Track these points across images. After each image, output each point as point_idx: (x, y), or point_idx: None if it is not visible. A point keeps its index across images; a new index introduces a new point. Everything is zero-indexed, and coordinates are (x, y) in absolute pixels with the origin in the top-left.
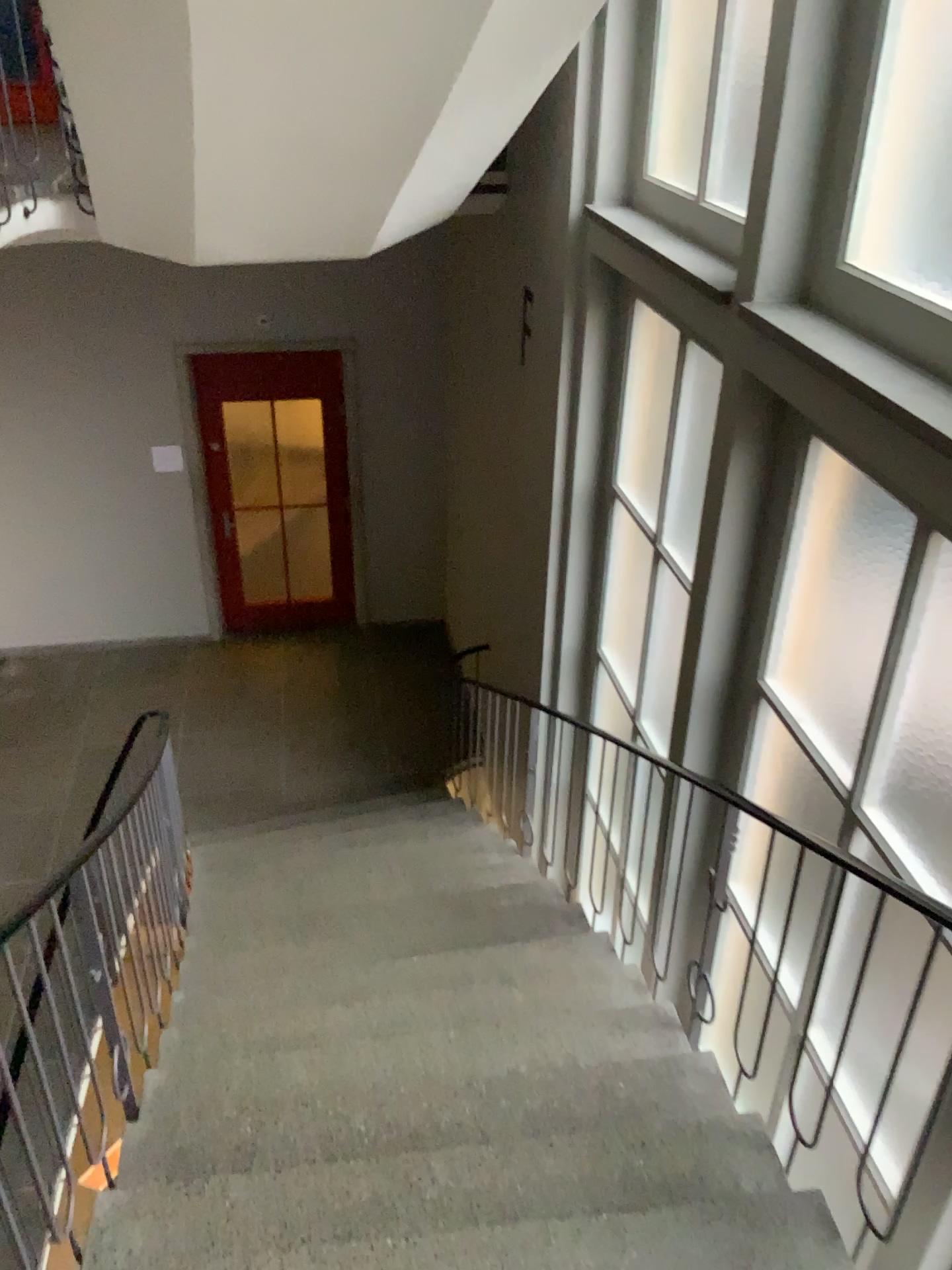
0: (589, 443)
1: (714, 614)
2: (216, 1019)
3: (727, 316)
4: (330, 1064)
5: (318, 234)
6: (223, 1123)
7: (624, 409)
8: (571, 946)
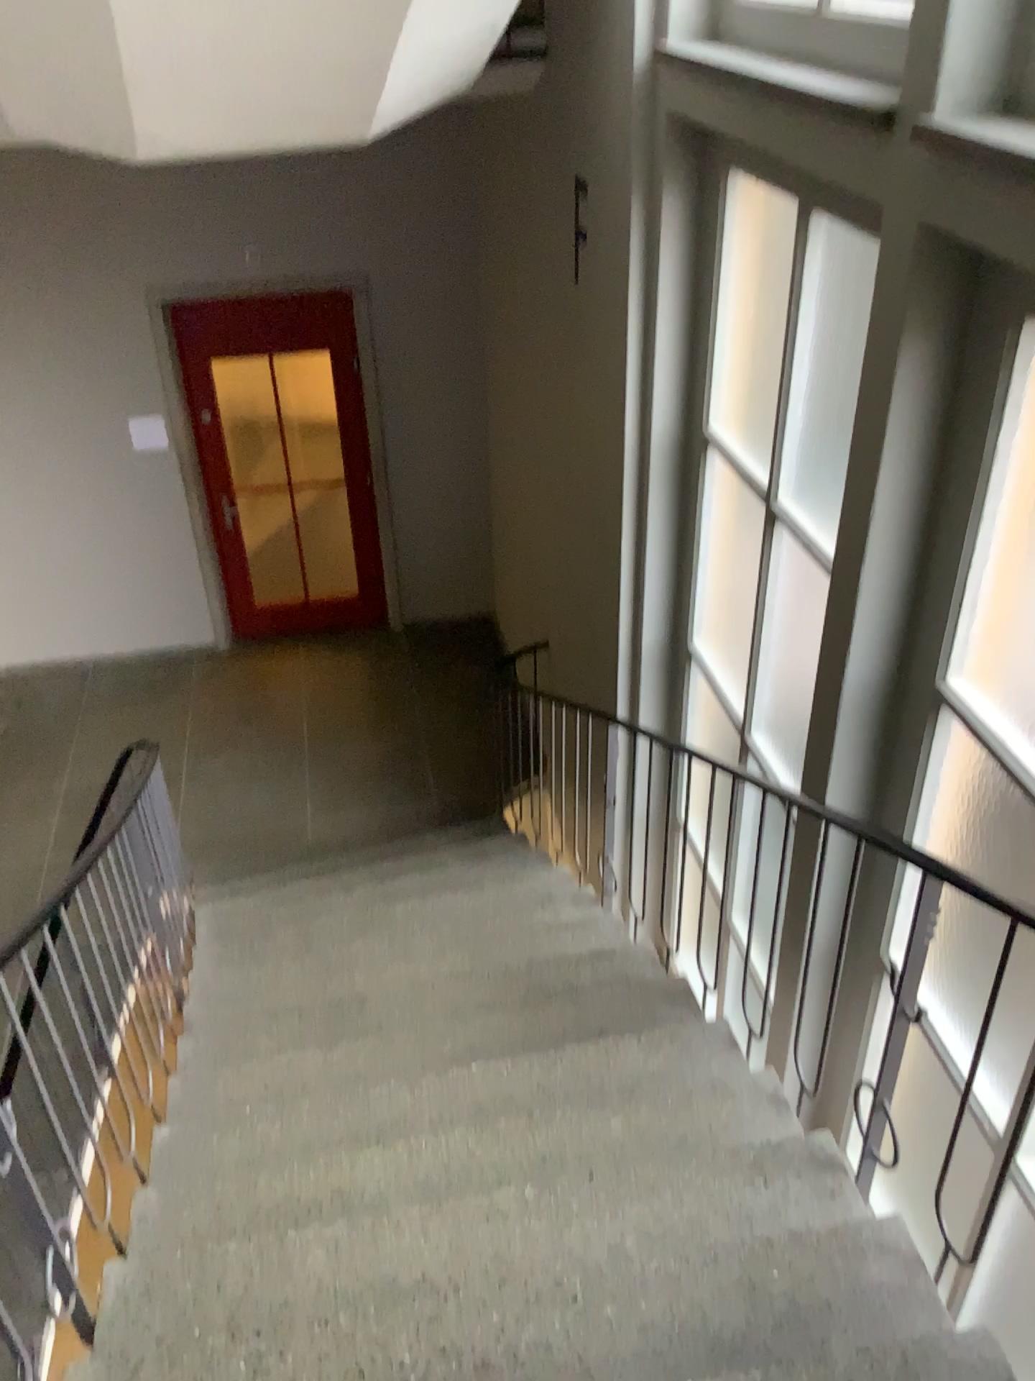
0: (671, 373)
1: (874, 588)
2: (208, 1169)
3: (891, 143)
4: (361, 1245)
5: (299, 100)
6: (204, 1362)
7: (715, 326)
8: (678, 1033)
